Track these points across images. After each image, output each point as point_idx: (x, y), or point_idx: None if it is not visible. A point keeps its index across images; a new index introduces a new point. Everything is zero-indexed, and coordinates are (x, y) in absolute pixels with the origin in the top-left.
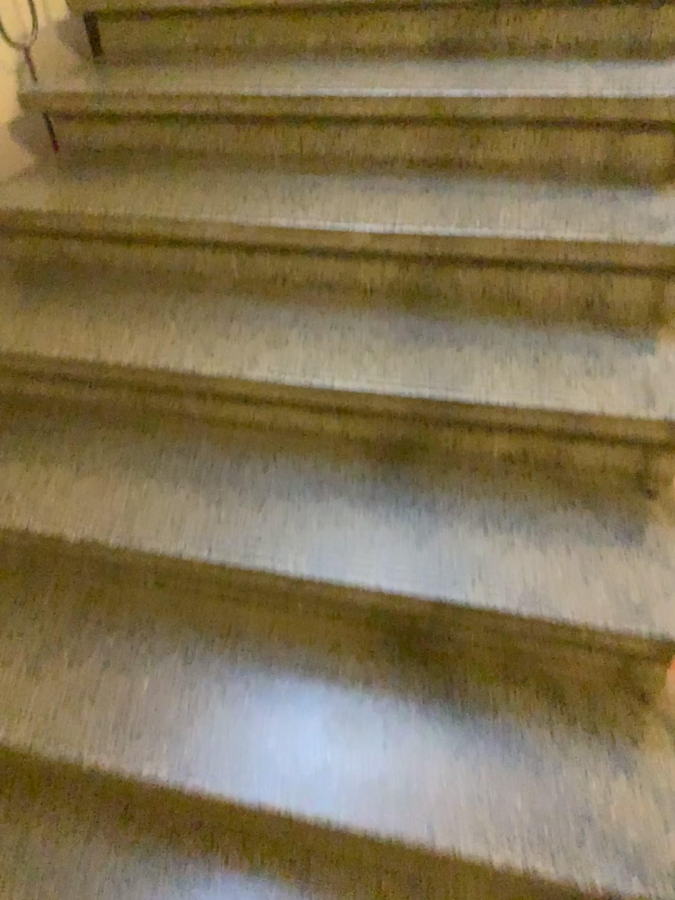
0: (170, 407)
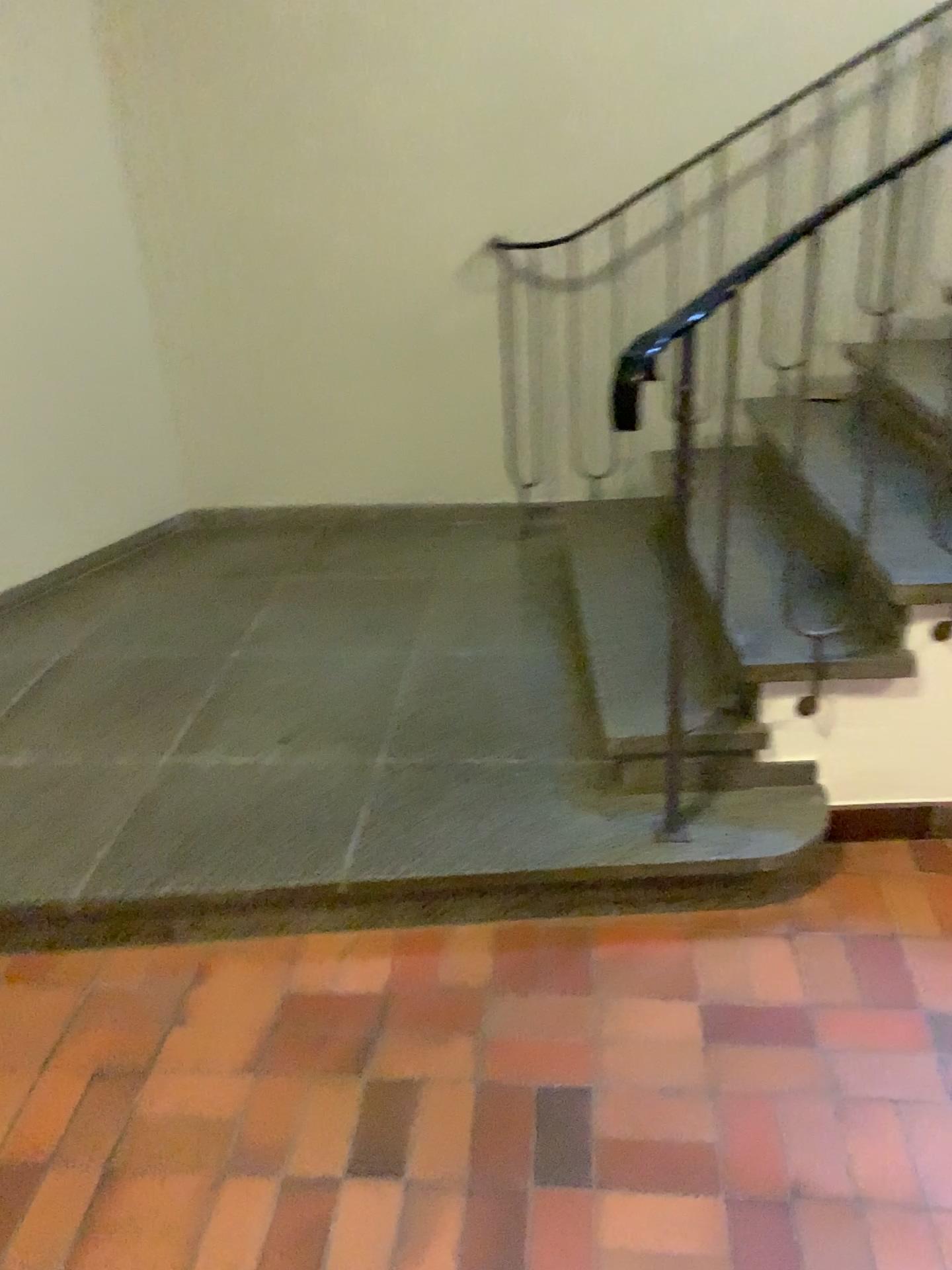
0: (893, 417)
